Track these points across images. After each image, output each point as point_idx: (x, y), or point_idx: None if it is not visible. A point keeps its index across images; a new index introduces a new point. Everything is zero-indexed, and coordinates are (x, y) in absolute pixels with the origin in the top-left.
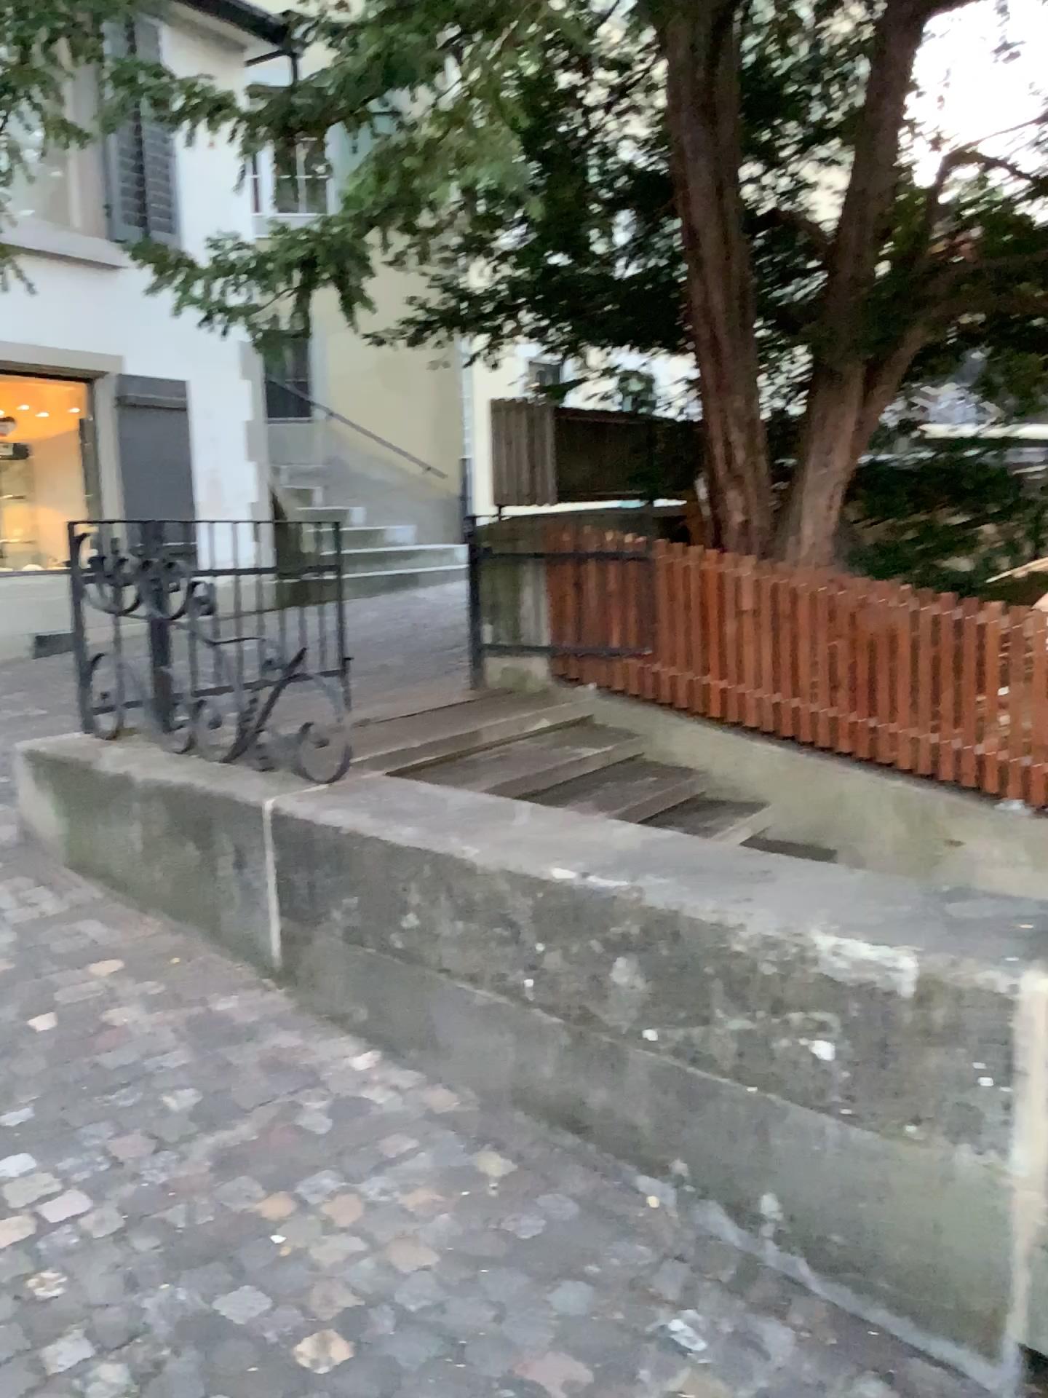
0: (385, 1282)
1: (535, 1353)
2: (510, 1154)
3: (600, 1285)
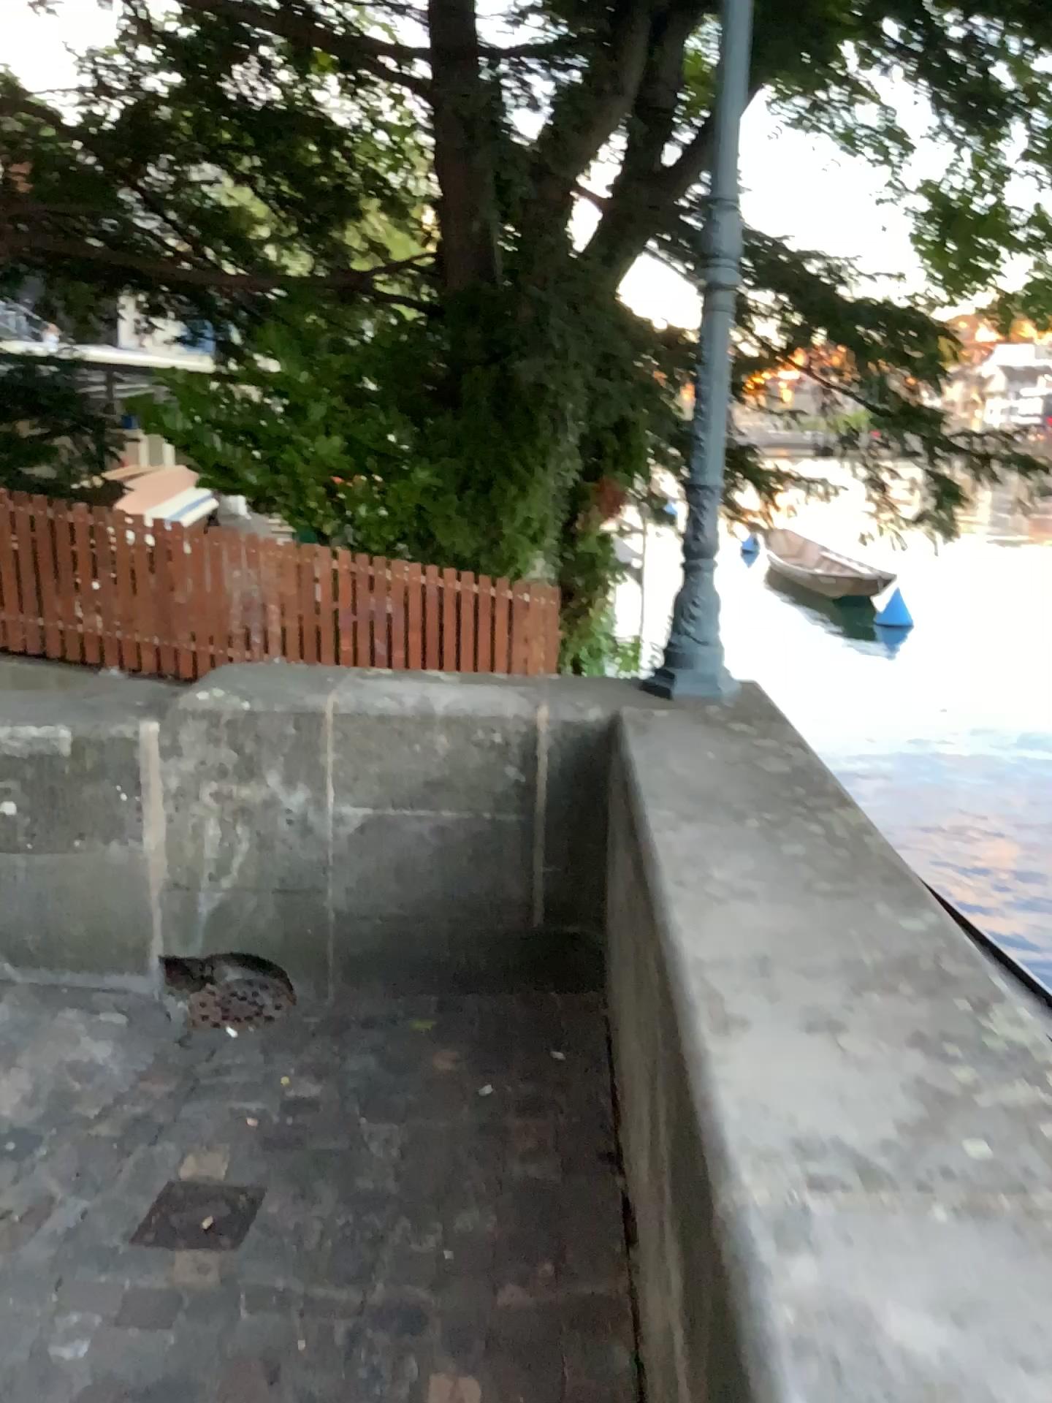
0: None
1: None
2: None
3: None
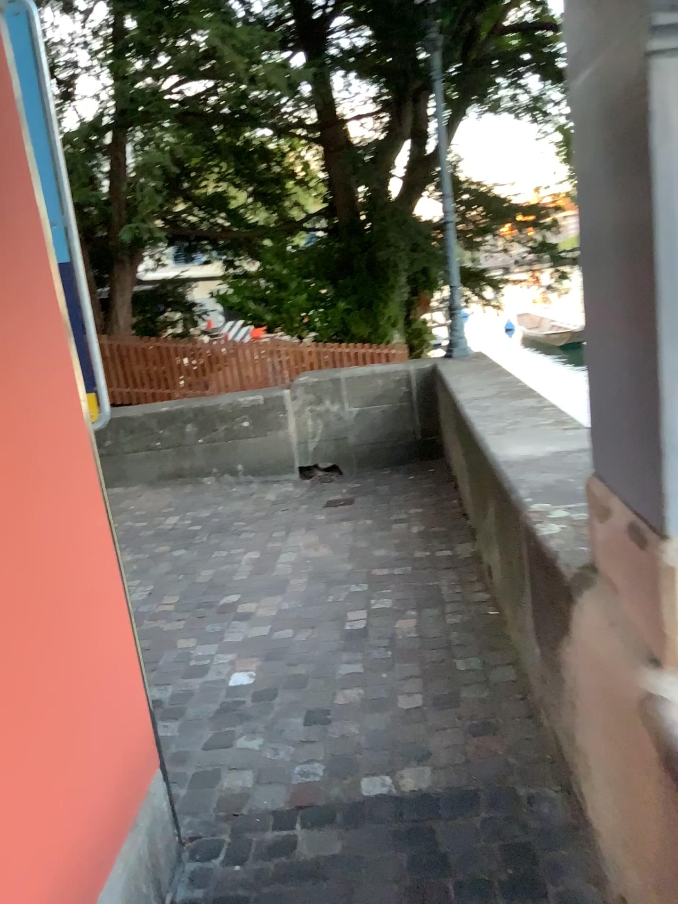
0: (169, 501)
1: (213, 494)
2: (168, 485)
3: (213, 489)
